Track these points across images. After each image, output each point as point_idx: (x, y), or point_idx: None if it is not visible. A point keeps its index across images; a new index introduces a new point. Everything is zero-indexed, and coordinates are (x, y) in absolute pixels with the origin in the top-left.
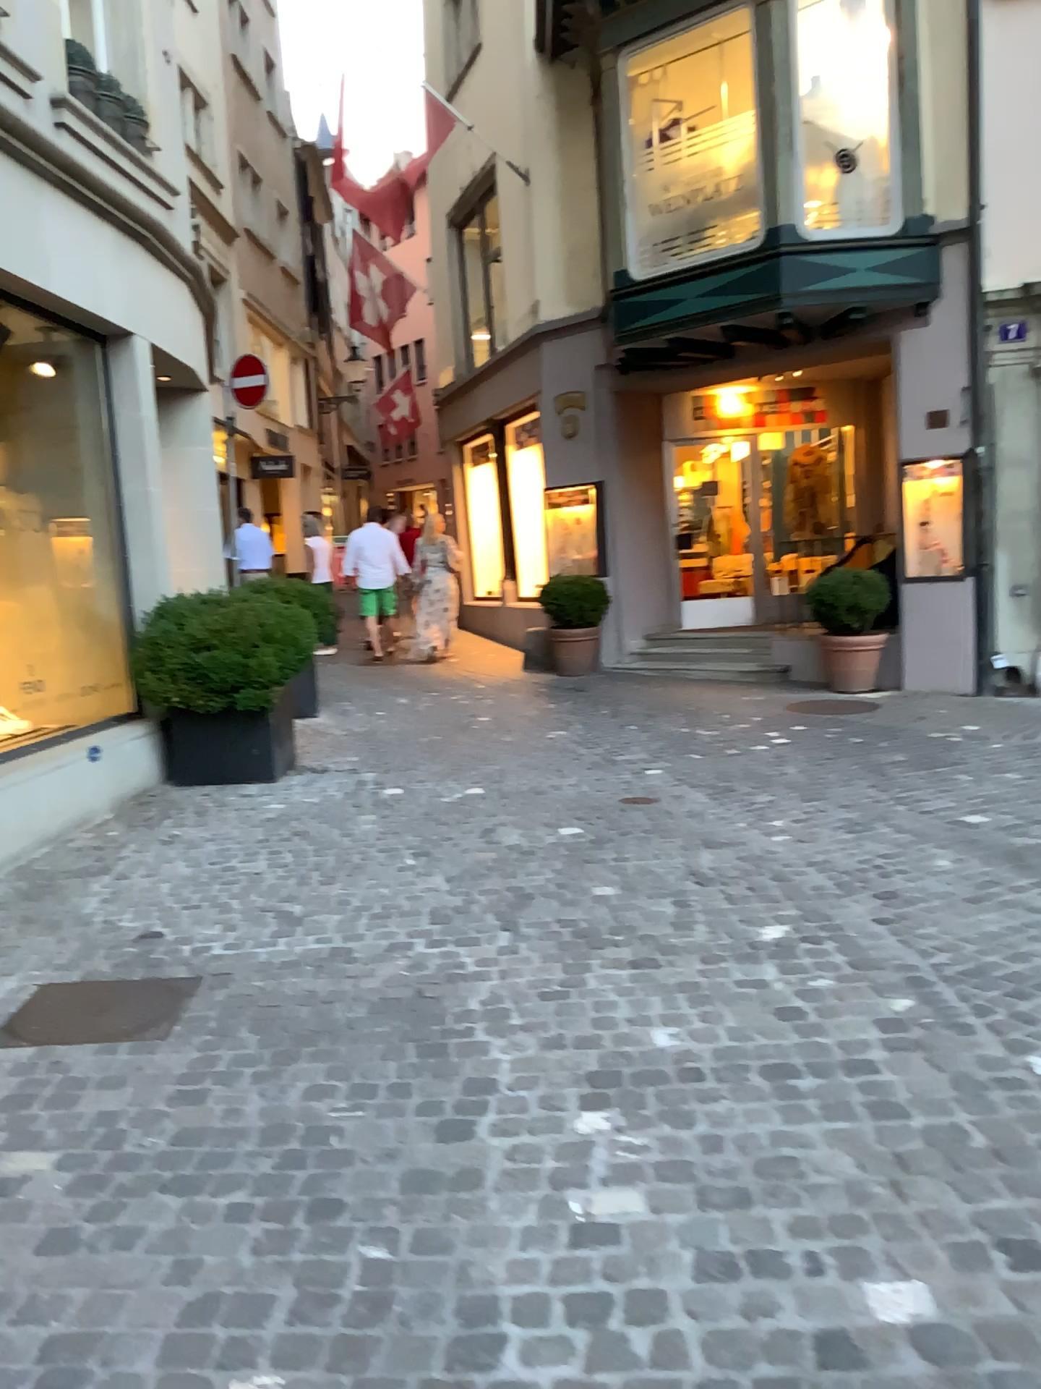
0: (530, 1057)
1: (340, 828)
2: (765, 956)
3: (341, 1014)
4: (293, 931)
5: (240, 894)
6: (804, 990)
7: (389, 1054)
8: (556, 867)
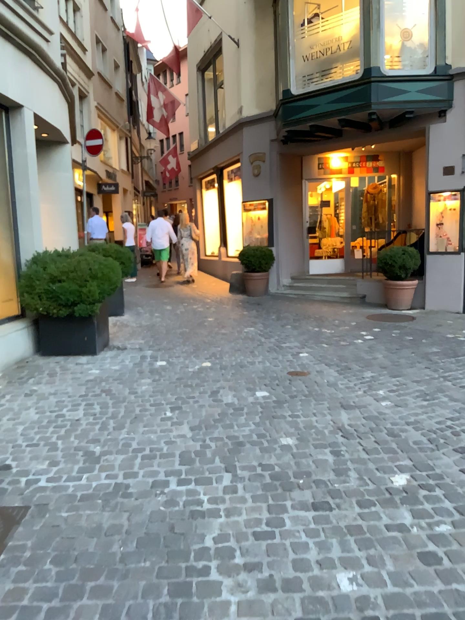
0: (251, 600)
1: (129, 387)
2: (400, 502)
3: (117, 547)
4: (93, 469)
5: (64, 436)
6: (434, 536)
7: (148, 594)
8: (255, 419)
